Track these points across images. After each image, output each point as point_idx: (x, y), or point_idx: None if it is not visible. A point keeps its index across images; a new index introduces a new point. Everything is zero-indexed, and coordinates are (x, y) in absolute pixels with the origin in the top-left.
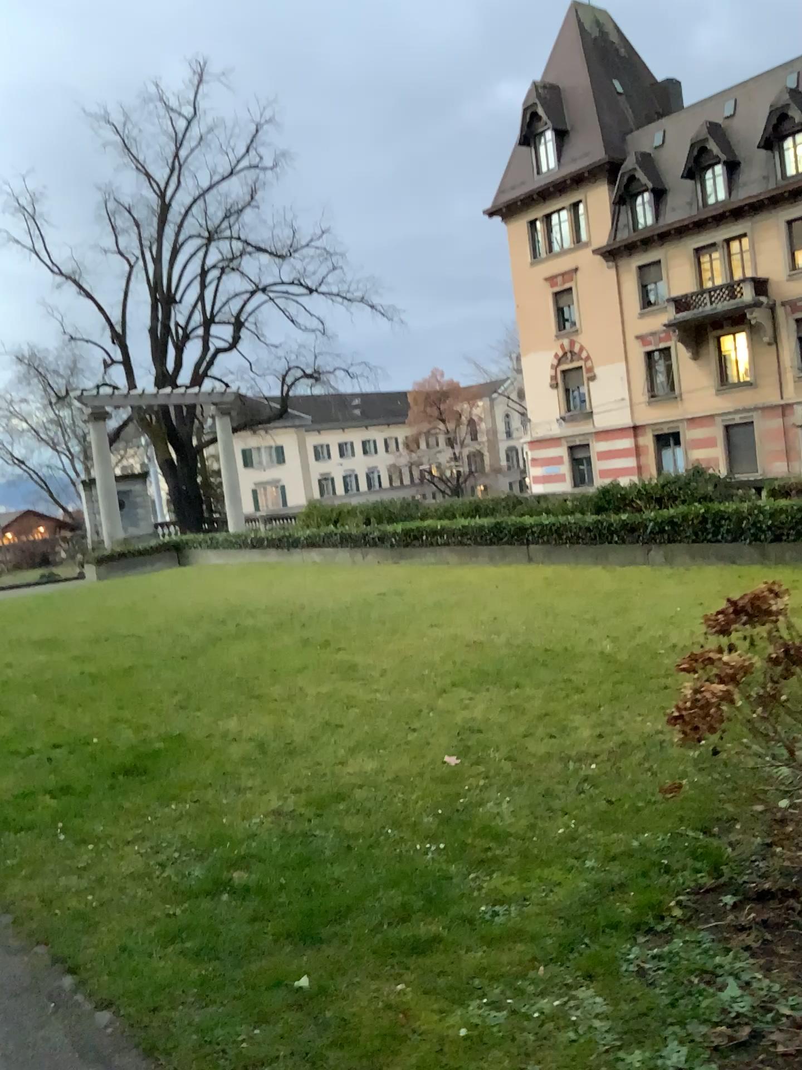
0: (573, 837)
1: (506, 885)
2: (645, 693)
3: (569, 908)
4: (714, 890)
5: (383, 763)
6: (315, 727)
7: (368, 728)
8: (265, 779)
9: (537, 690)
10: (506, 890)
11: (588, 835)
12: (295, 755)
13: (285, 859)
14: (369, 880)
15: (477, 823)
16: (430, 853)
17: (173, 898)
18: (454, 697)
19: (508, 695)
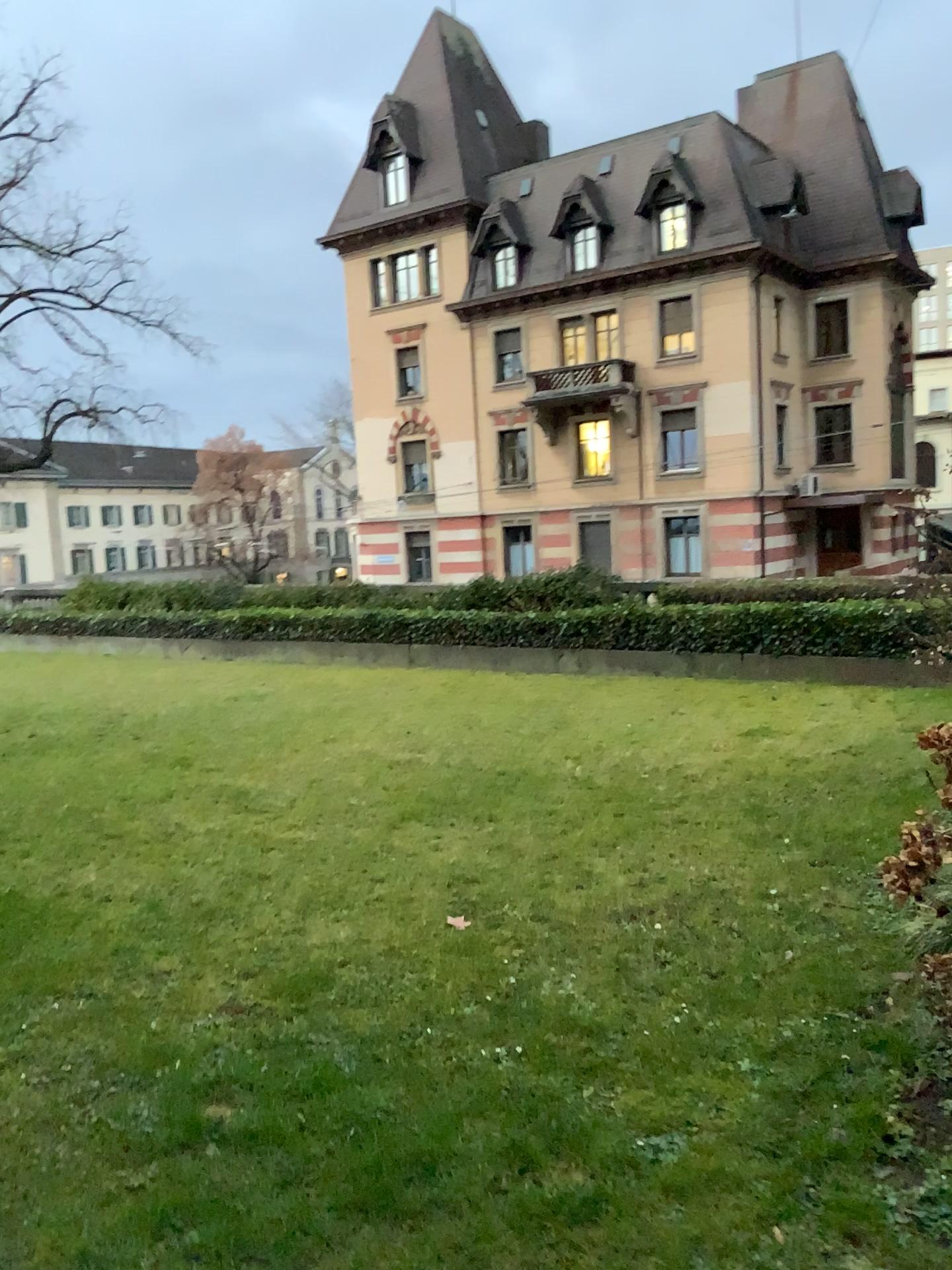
0: (689, 1030)
1: (639, 1105)
2: (659, 831)
3: (751, 1136)
4: (921, 1096)
5: (353, 930)
6: (226, 879)
7: (305, 880)
8: (185, 958)
9: (517, 826)
10: (643, 1113)
11: (705, 1025)
12: (213, 920)
13: (279, 1084)
14: (429, 1109)
15: (539, 1013)
16: (500, 1063)
17: (120, 1161)
18: (405, 835)
19: (480, 833)
